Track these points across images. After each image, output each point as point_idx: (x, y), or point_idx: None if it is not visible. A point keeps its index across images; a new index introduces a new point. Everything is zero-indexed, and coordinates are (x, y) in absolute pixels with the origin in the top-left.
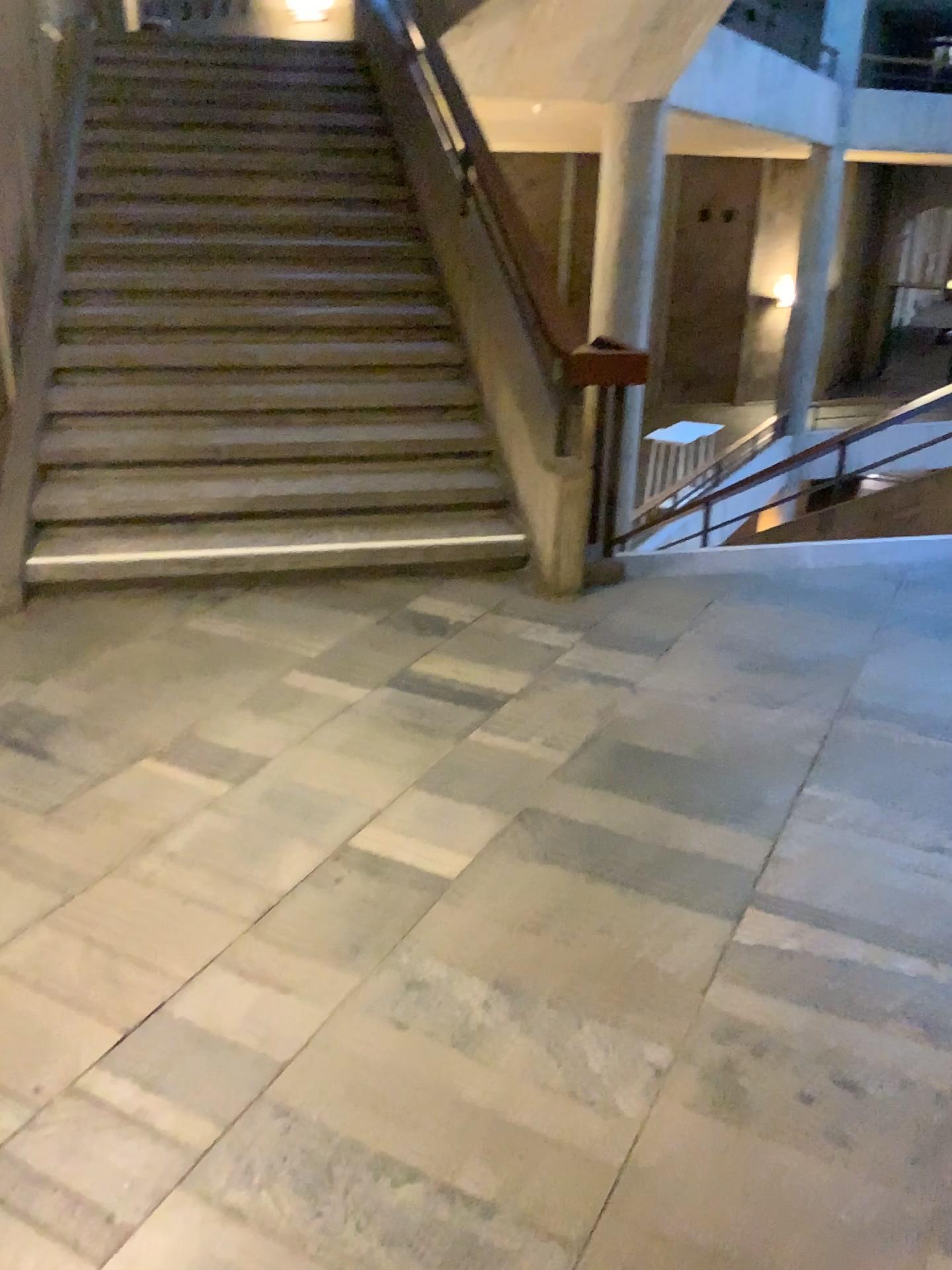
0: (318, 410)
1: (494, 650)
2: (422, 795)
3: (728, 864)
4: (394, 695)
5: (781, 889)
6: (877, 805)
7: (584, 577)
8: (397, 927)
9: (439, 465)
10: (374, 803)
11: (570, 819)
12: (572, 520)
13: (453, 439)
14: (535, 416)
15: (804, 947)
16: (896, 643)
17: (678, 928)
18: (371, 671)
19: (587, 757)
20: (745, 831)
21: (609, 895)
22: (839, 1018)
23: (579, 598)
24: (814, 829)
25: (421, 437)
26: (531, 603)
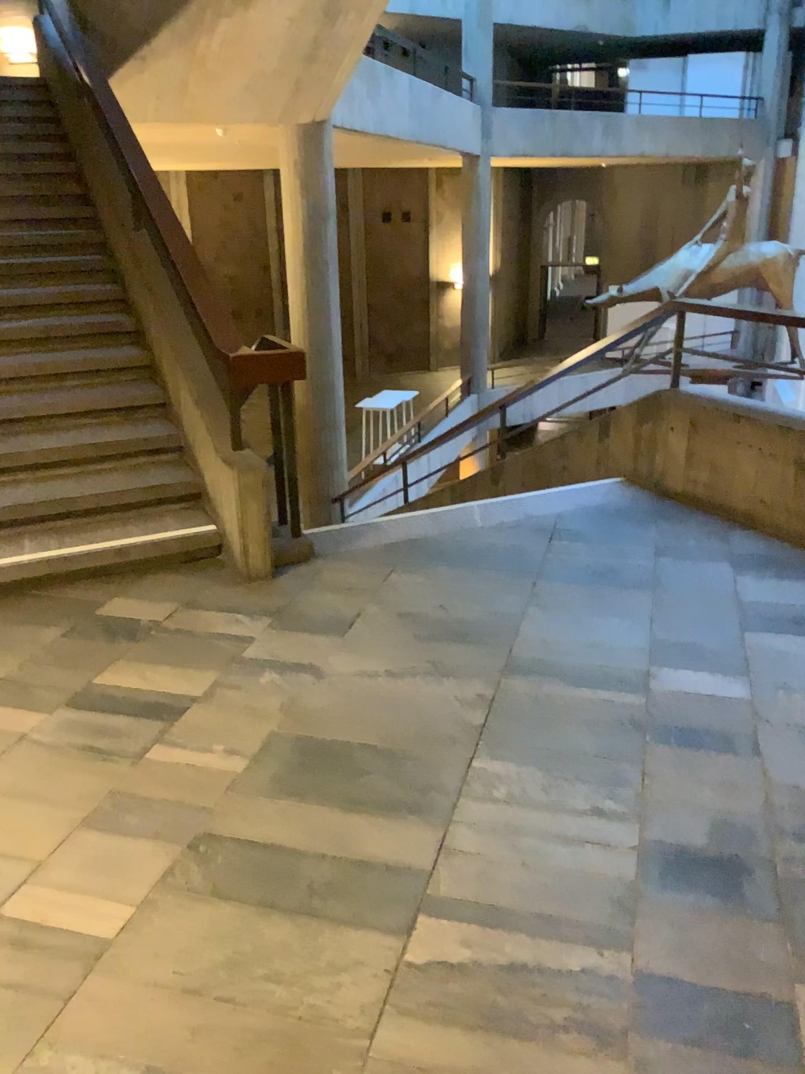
0: (7, 422)
1: (183, 649)
2: (91, 833)
3: (402, 865)
4: (74, 715)
5: (452, 887)
6: (541, 771)
7: (273, 561)
8: (44, 1015)
9: (131, 465)
10: (38, 851)
11: (246, 837)
12: (255, 509)
13: (143, 438)
14: (211, 414)
15: (475, 955)
16: (553, 594)
17: (349, 956)
18: (54, 690)
19: (267, 758)
20: (419, 821)
21: (280, 926)
22: (510, 1042)
23: (269, 581)
24: (484, 808)
25: (111, 439)
26: (223, 592)
